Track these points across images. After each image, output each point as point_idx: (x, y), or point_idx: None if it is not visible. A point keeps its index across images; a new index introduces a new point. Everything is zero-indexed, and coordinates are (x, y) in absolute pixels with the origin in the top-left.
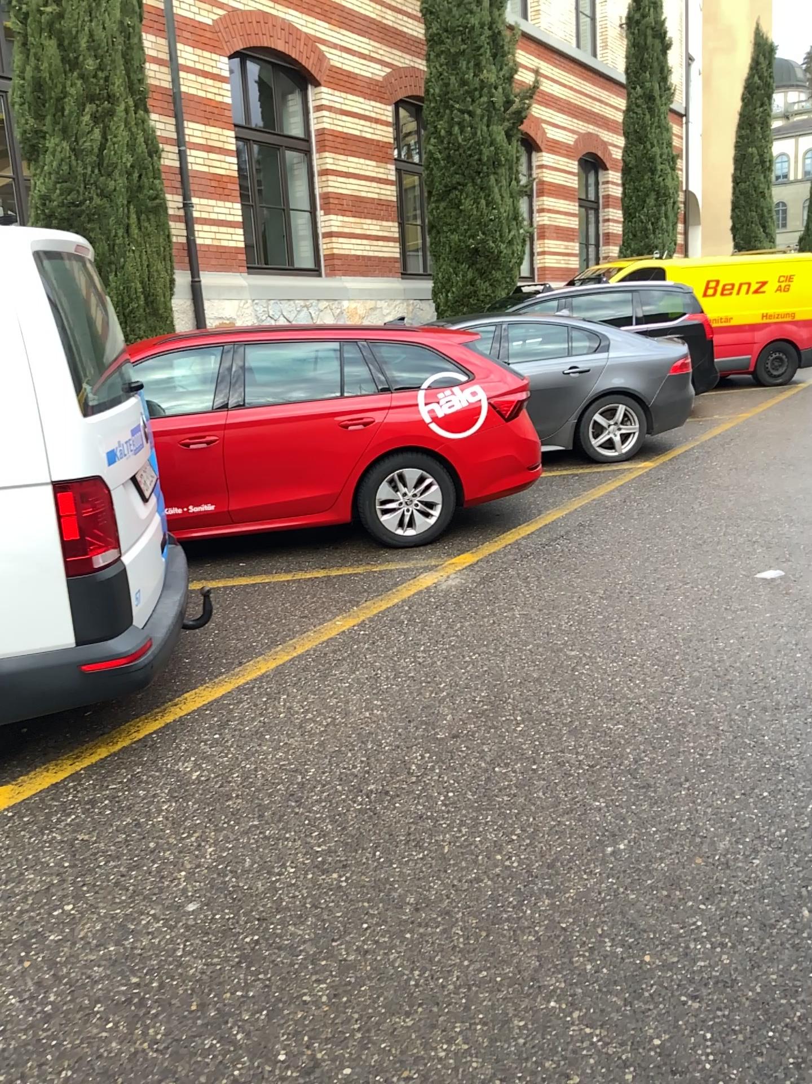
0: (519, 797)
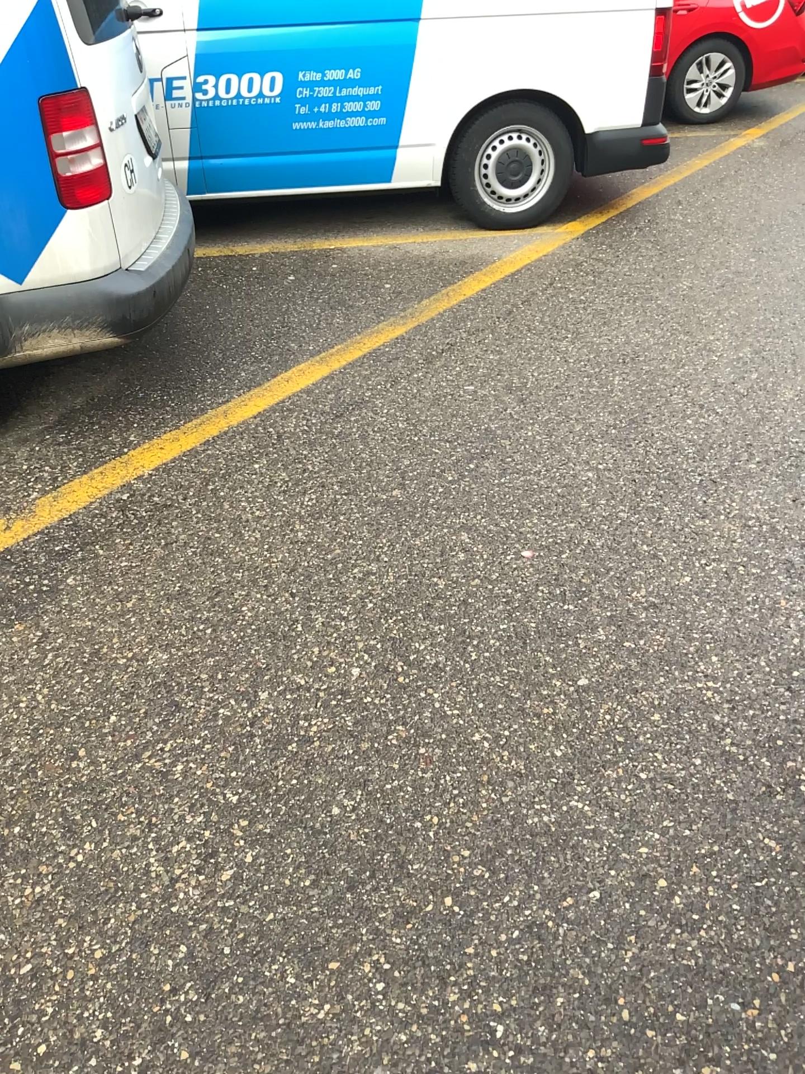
0: None
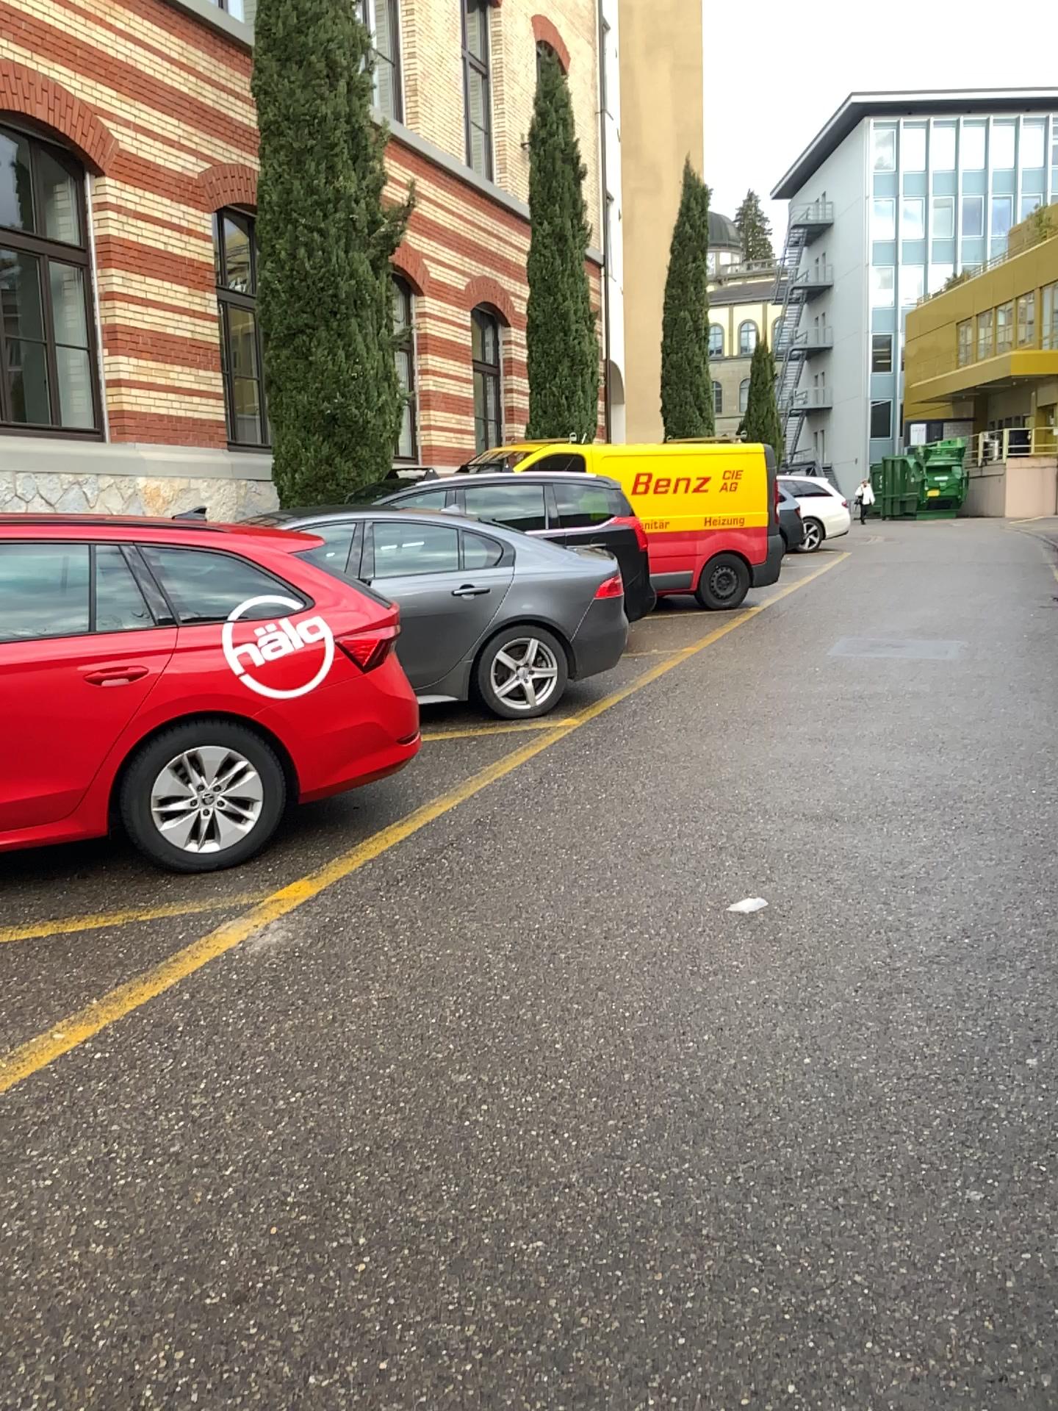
0: (361, 1401)
